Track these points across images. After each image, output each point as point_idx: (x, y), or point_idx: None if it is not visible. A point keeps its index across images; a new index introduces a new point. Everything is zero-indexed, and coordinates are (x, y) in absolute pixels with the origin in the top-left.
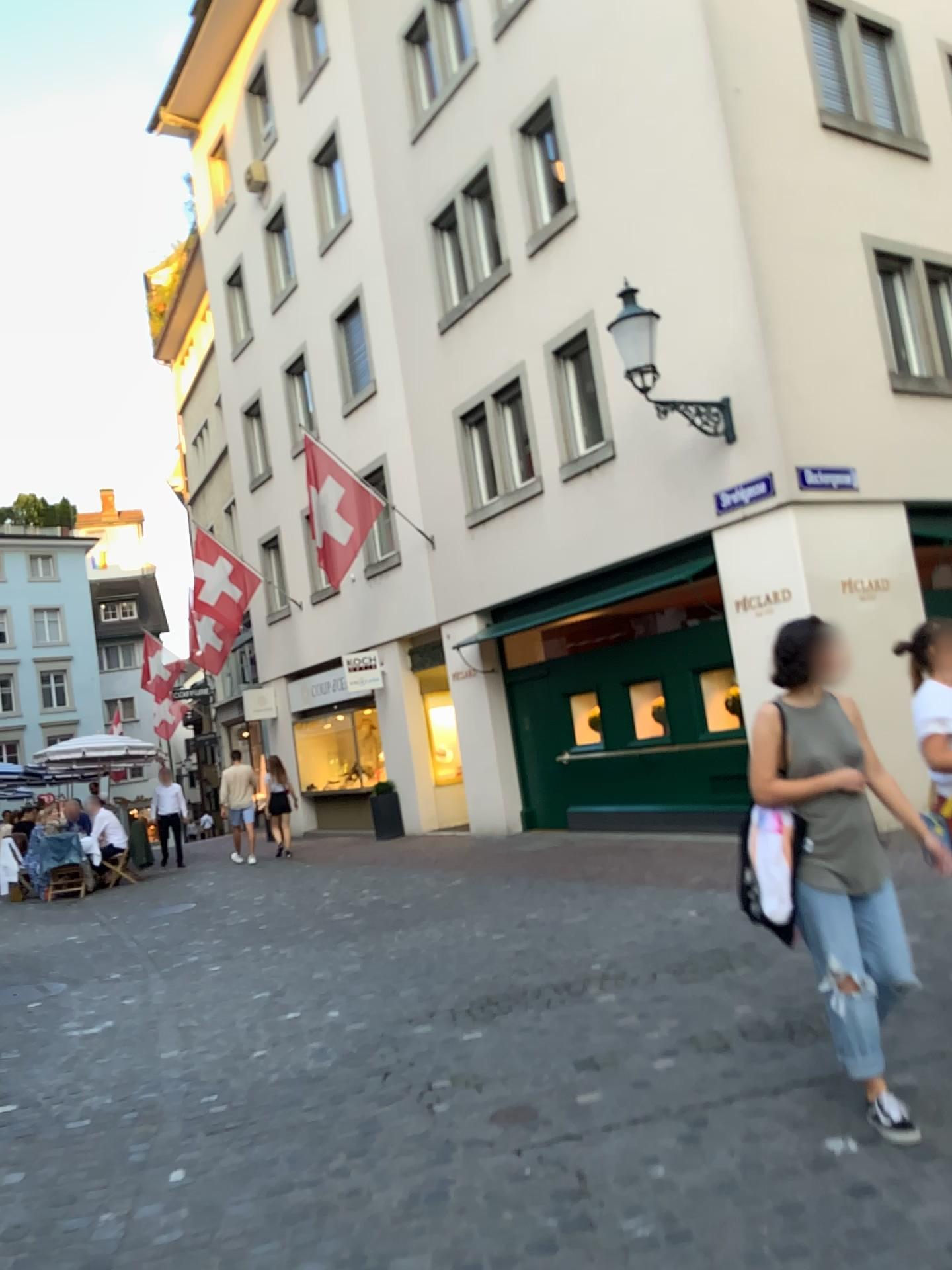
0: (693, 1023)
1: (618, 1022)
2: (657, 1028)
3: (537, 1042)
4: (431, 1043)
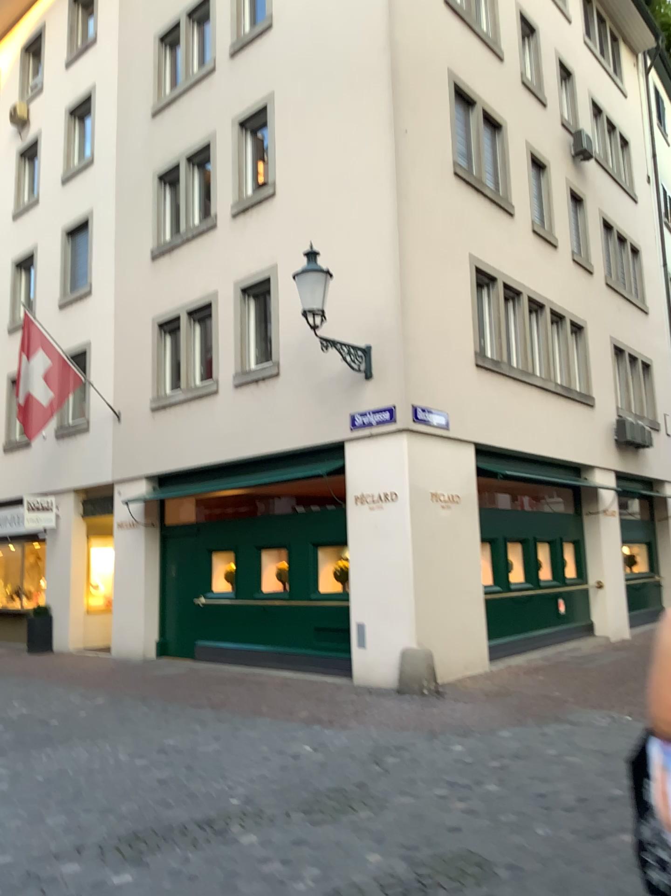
0: (335, 876)
1: (266, 871)
2: (303, 881)
3: (190, 894)
4: (81, 890)
